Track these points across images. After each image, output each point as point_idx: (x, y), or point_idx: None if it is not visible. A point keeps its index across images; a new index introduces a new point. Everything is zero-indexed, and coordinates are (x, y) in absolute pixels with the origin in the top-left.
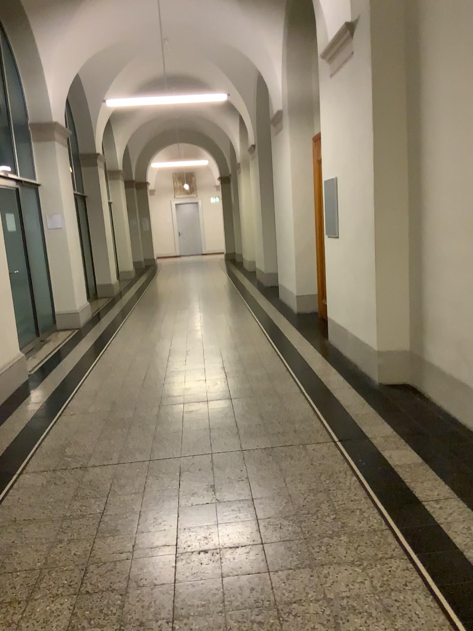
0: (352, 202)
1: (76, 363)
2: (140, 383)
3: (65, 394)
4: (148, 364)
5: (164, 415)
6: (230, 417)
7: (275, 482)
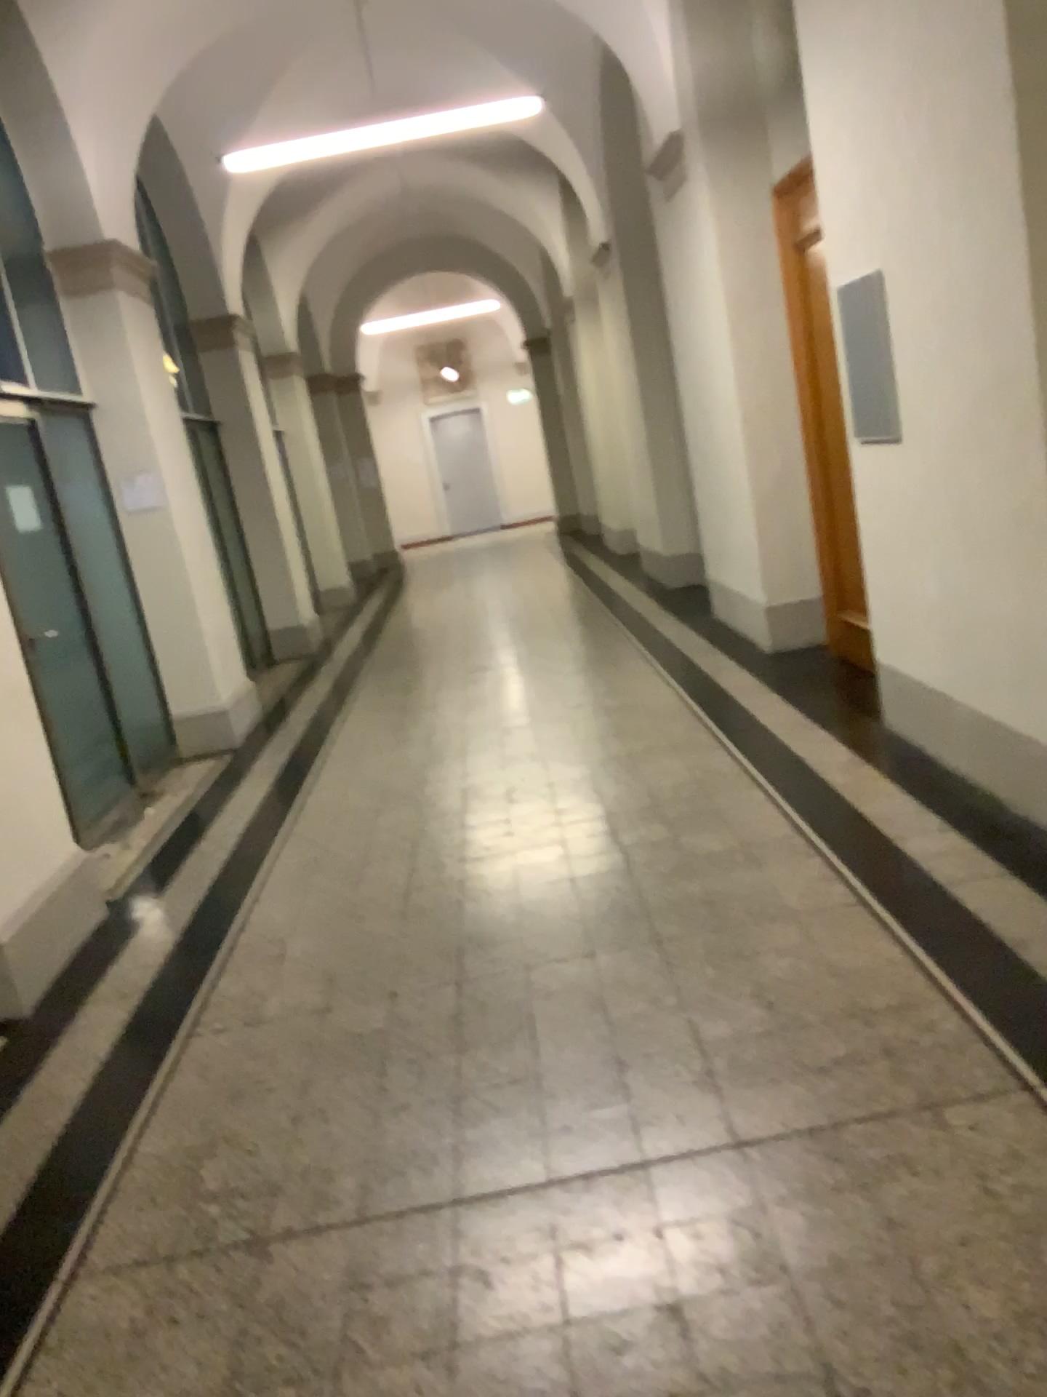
0: (944, 333)
1: (227, 858)
2: (400, 909)
3: (198, 963)
4: (414, 843)
5: (477, 1016)
6: (672, 1010)
7: (890, 1291)
